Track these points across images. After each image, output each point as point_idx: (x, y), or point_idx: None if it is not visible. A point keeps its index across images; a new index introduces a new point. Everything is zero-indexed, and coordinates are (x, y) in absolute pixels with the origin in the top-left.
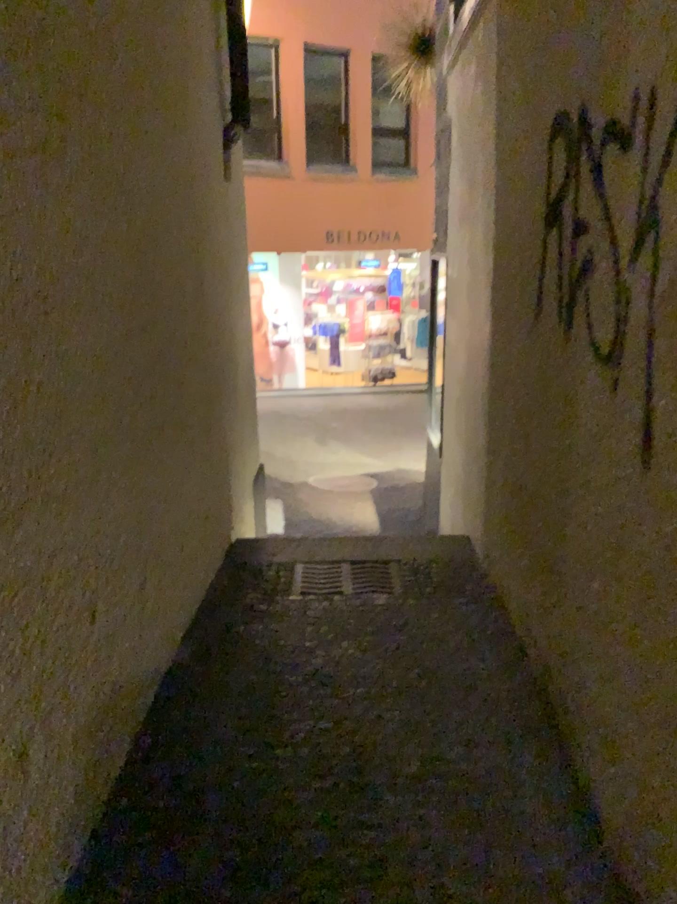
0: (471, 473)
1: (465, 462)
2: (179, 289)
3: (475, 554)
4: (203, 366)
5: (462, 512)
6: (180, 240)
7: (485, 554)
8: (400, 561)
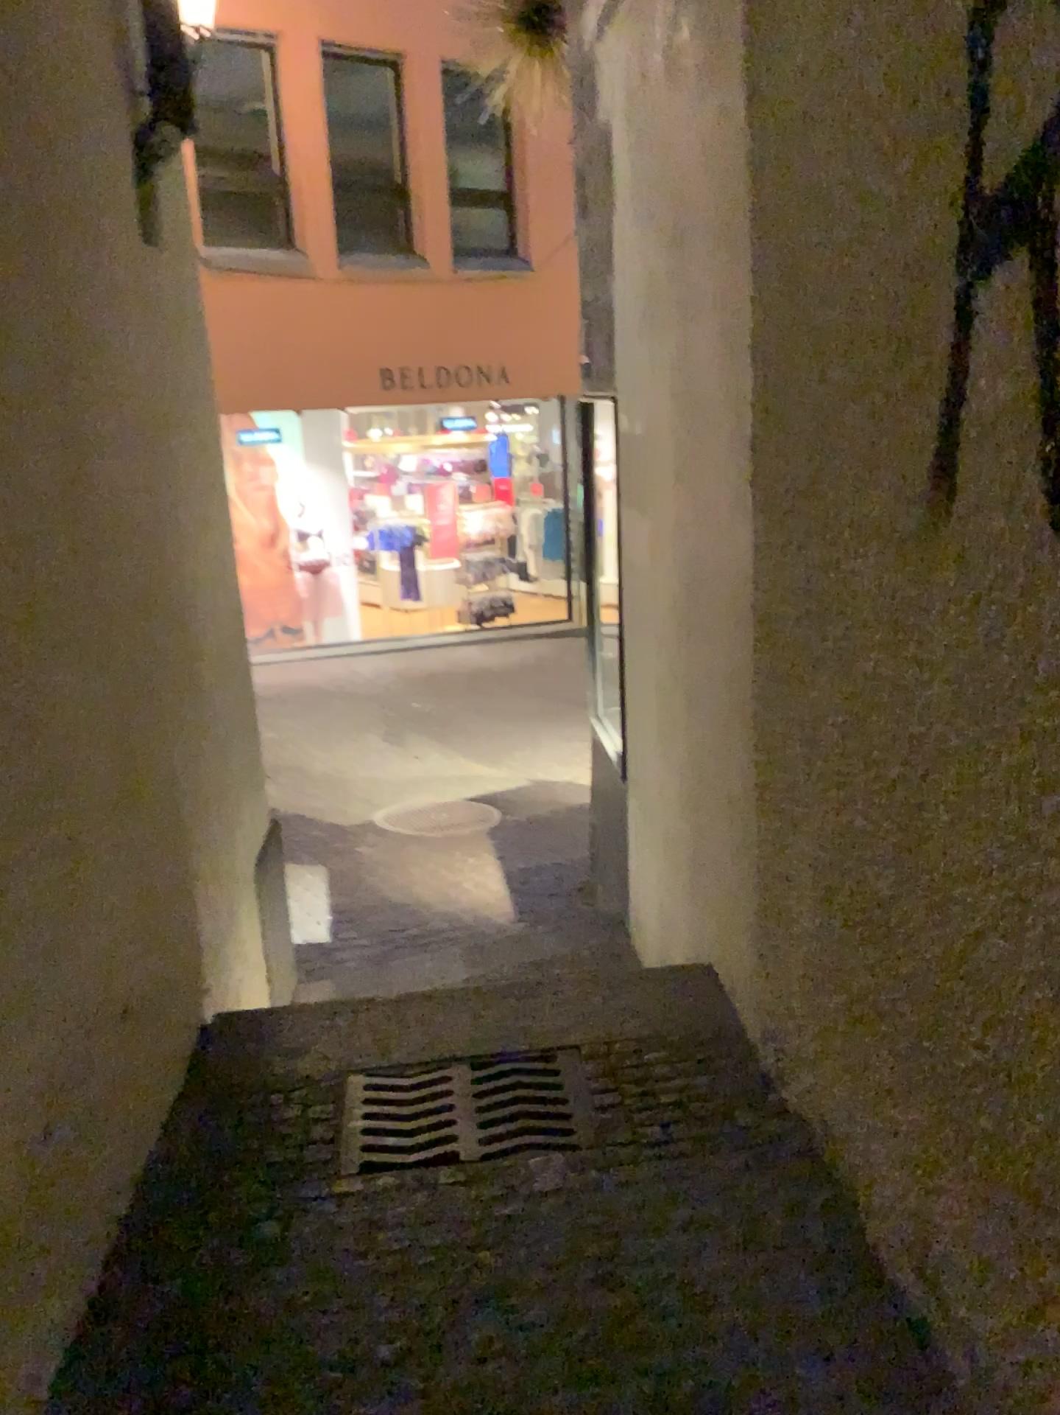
0: (708, 831)
1: (692, 808)
2: (1, 479)
3: (734, 1012)
4: (98, 658)
5: (691, 909)
6: (3, 356)
7: (761, 1019)
8: (580, 1047)
